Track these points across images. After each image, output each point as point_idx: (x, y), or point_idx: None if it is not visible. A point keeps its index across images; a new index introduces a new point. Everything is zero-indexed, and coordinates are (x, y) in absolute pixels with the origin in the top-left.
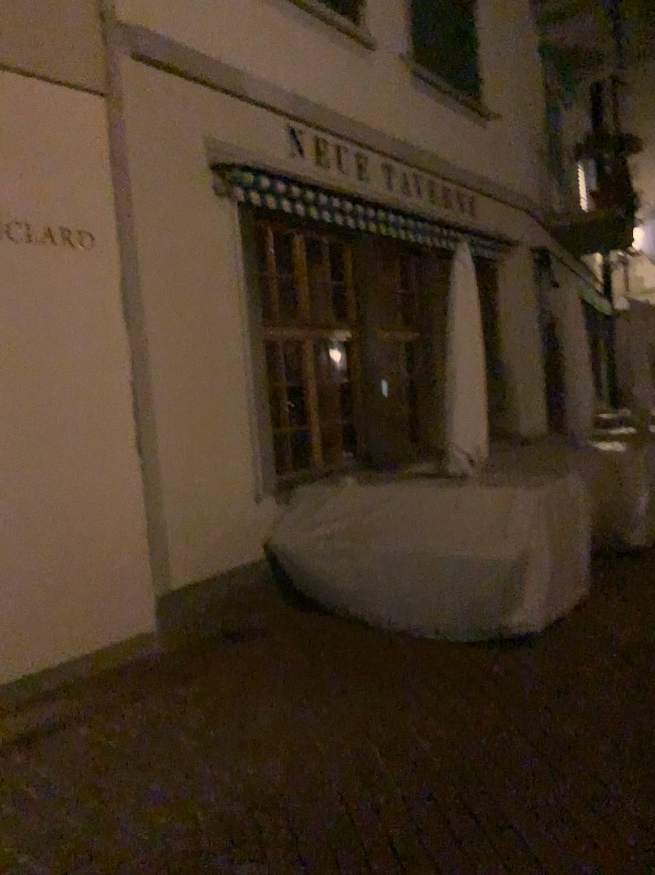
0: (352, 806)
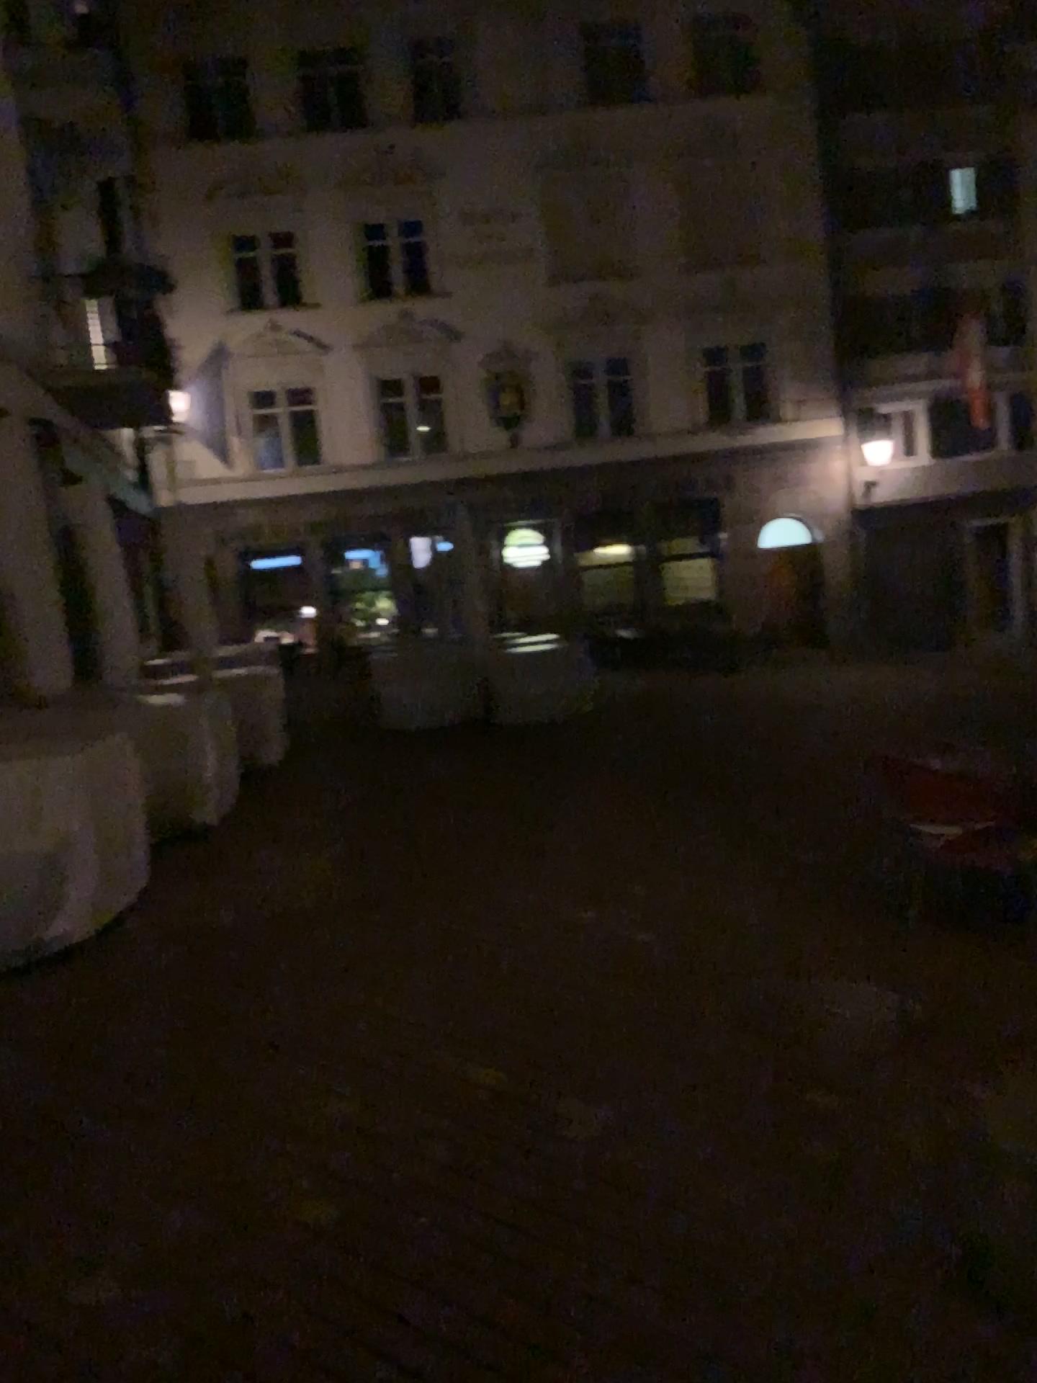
0: None
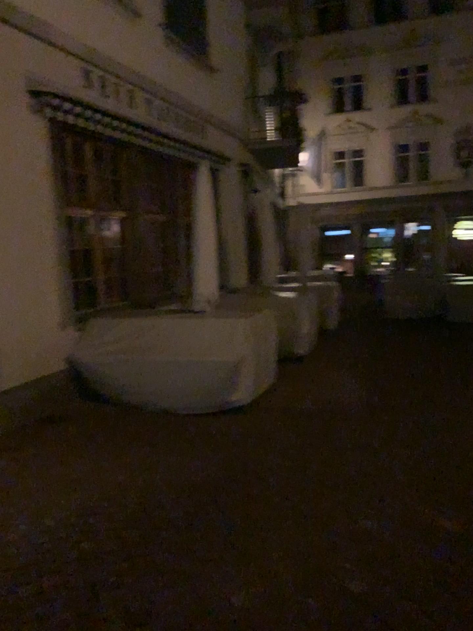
0: (145, 505)
